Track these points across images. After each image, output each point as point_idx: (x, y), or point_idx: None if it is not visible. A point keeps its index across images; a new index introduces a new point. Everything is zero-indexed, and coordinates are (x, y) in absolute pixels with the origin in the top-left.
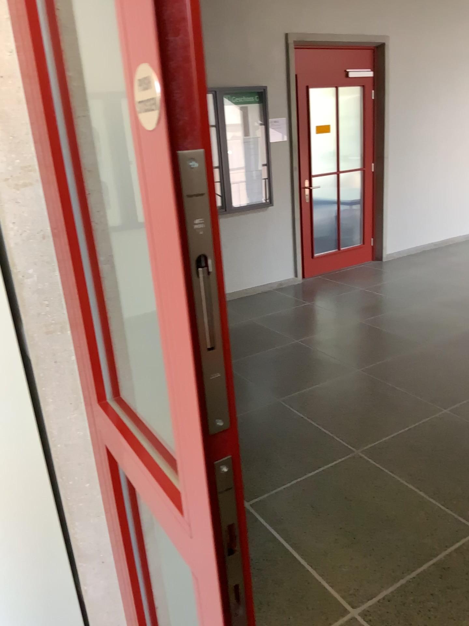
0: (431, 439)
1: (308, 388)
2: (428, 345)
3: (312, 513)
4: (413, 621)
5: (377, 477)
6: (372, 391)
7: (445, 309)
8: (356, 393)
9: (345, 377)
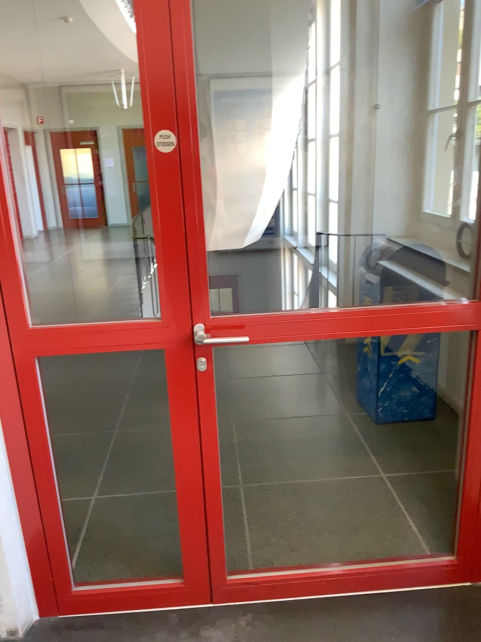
0: None
1: None
2: None
3: None
4: (124, 476)
5: None
6: None
7: None
8: None
9: None
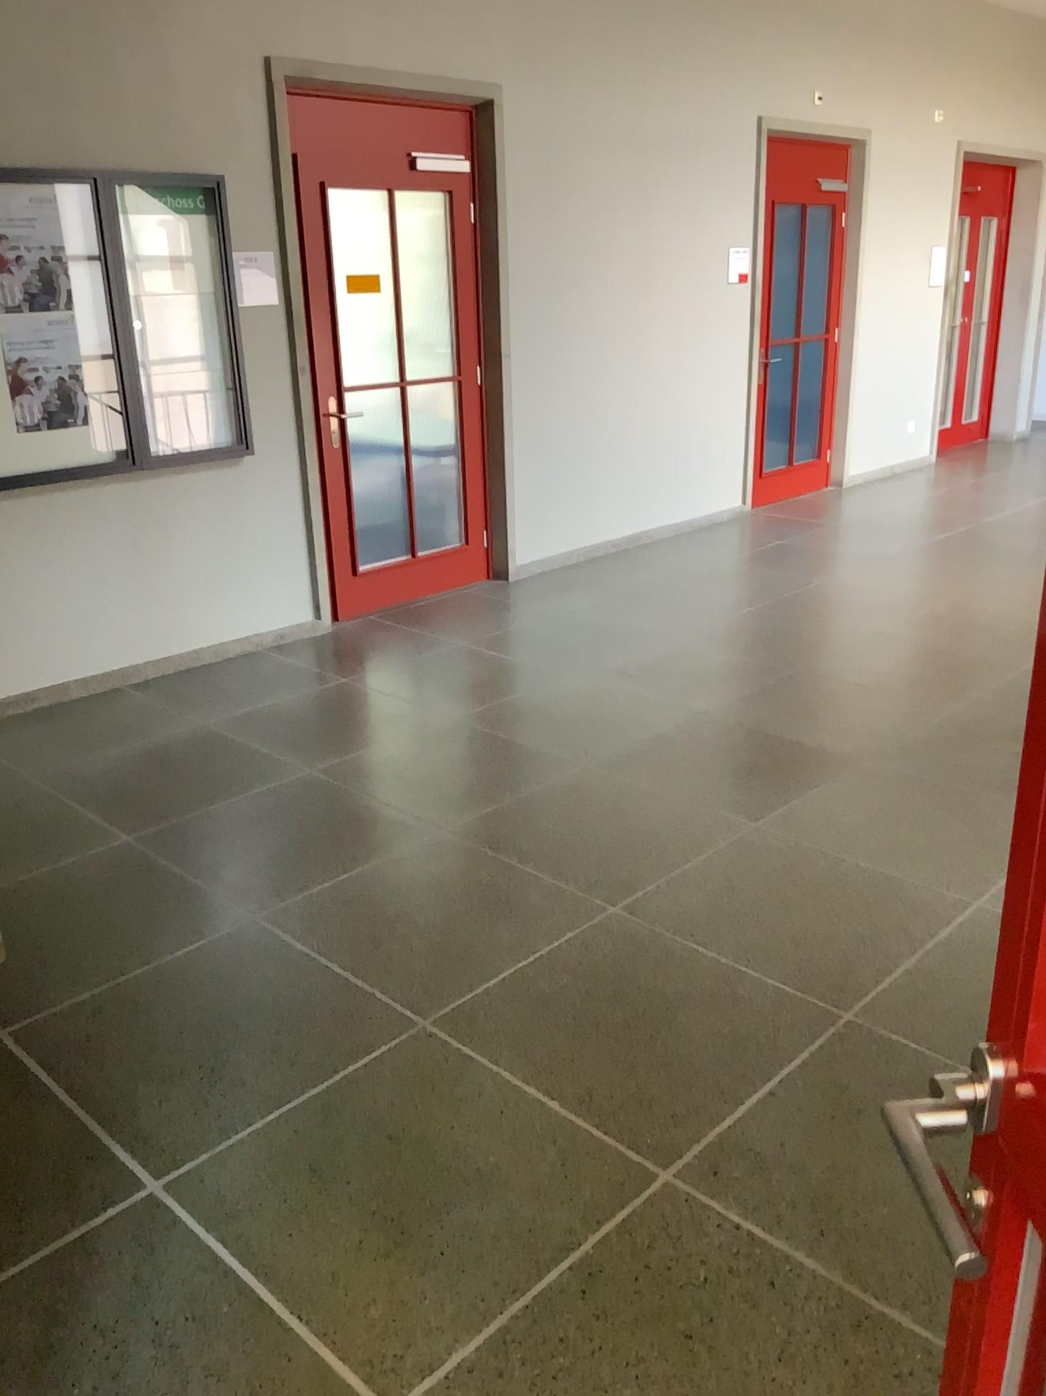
0: (583, 979)
1: (323, 882)
2: (589, 766)
3: (308, 1186)
4: None
5: (462, 1081)
6: (464, 880)
7: (629, 684)
8: (432, 885)
9: (409, 850)
